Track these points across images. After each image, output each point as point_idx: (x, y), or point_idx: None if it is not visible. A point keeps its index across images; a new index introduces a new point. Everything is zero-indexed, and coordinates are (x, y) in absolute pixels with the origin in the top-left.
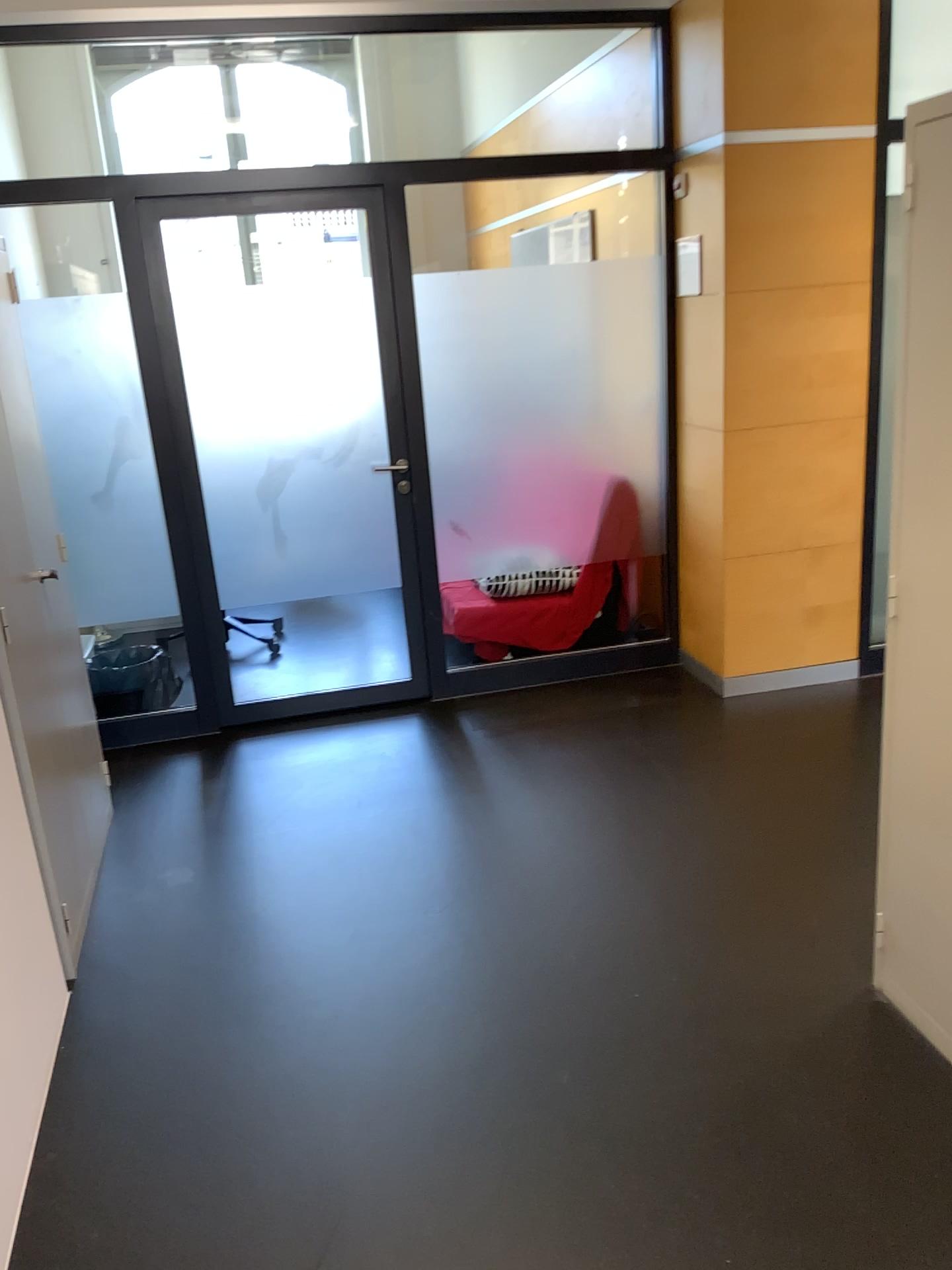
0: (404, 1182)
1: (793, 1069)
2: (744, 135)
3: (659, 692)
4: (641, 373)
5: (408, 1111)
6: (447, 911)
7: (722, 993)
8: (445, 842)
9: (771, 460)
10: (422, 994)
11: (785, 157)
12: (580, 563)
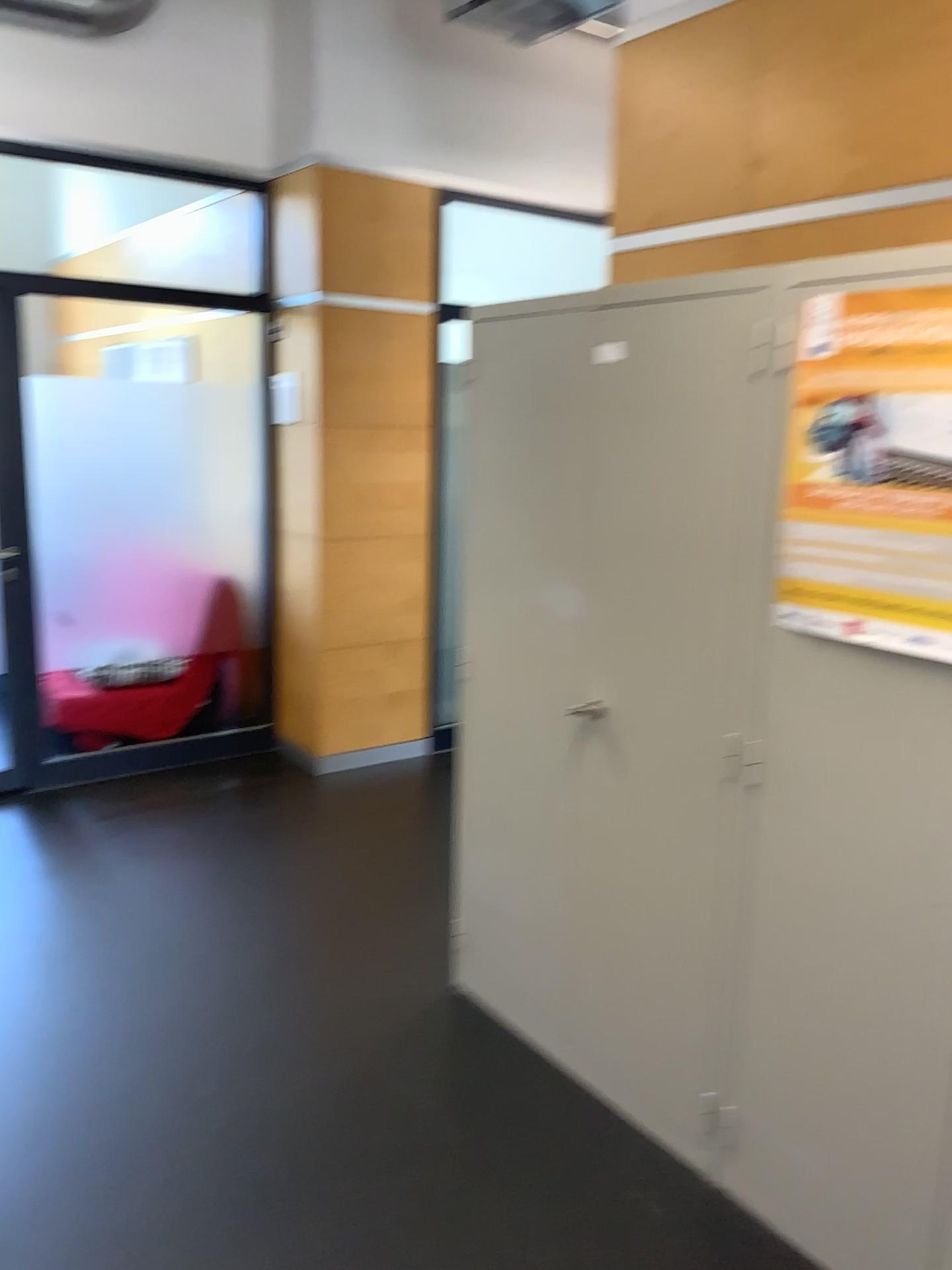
0: (63, 1188)
1: (397, 1045)
2: (332, 298)
3: (257, 774)
4: (241, 486)
5: (59, 1133)
6: (74, 970)
7: (335, 1000)
8: (63, 913)
9: (355, 566)
10: (59, 1040)
11: (364, 319)
12: (182, 656)
